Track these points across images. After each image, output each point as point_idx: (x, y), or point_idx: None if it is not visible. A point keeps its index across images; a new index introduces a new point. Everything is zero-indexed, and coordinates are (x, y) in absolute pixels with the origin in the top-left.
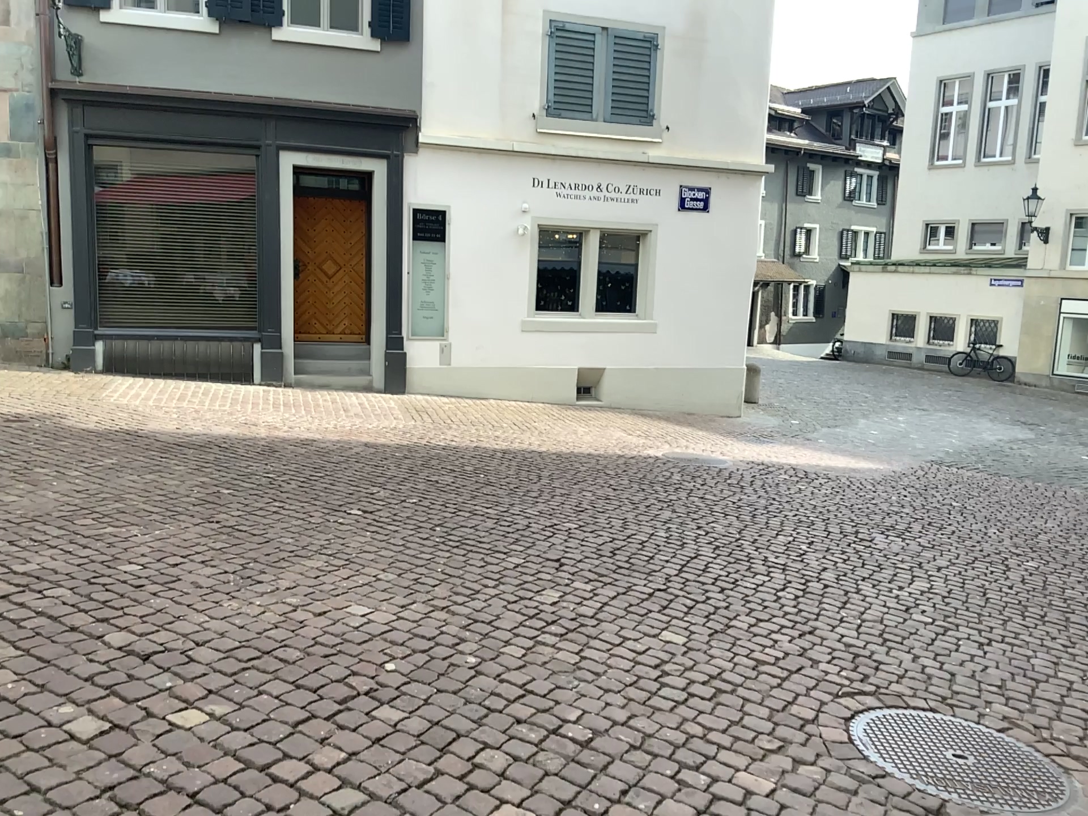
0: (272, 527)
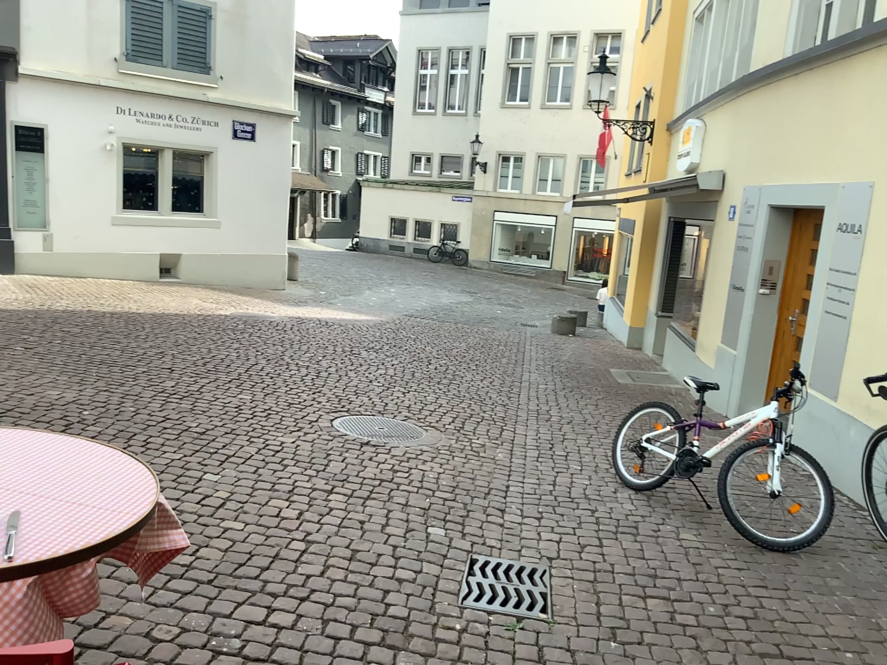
0: None
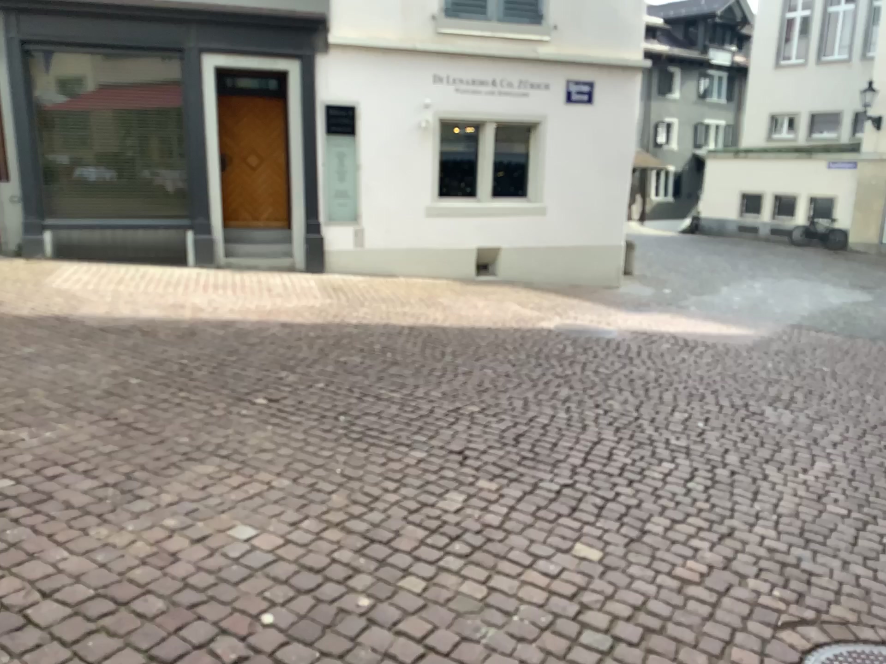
0: (168, 427)
